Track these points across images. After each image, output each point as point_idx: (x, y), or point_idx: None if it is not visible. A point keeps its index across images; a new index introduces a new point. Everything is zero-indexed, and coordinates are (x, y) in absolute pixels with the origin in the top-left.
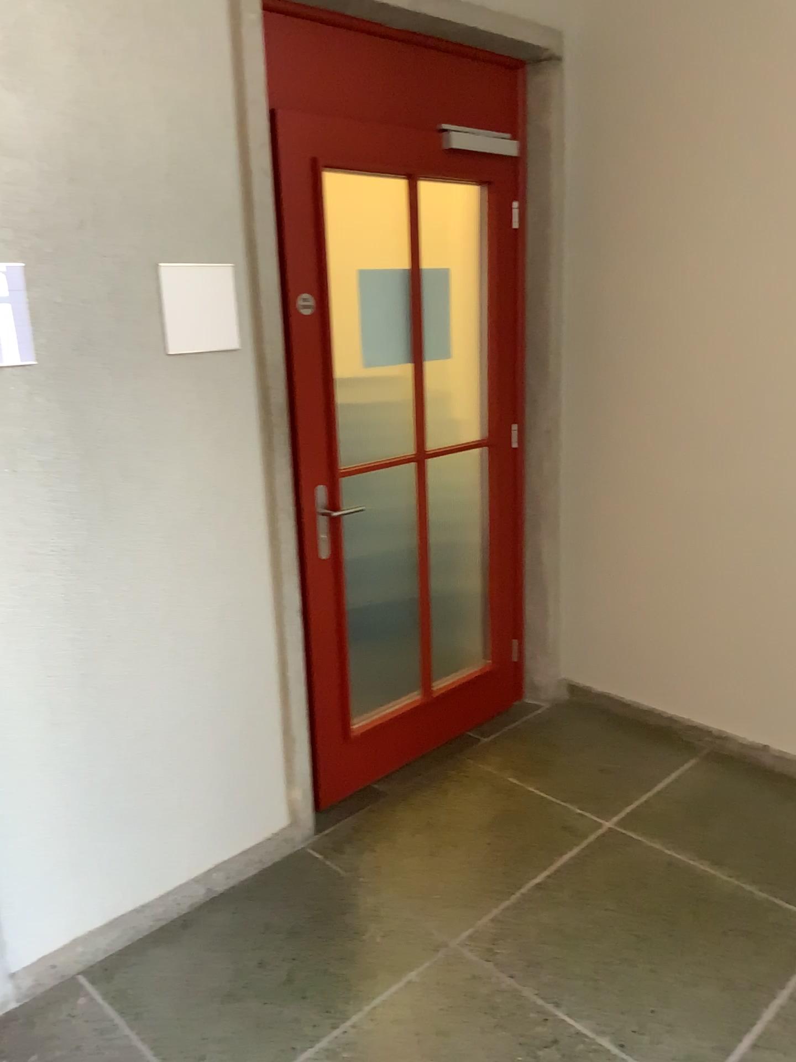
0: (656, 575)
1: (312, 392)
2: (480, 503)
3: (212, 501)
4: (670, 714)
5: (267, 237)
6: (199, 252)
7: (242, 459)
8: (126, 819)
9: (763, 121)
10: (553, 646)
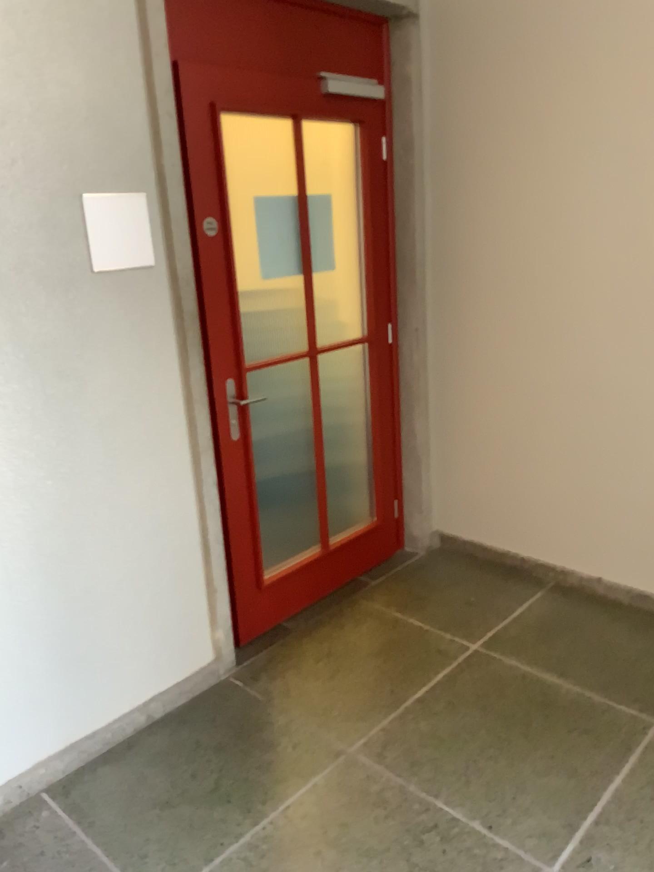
0: (508, 443)
1: (219, 301)
2: (363, 390)
3: (138, 395)
4: (523, 555)
5: (176, 171)
6: (117, 184)
7: (161, 359)
8: (77, 661)
9: (585, 65)
10: (427, 504)
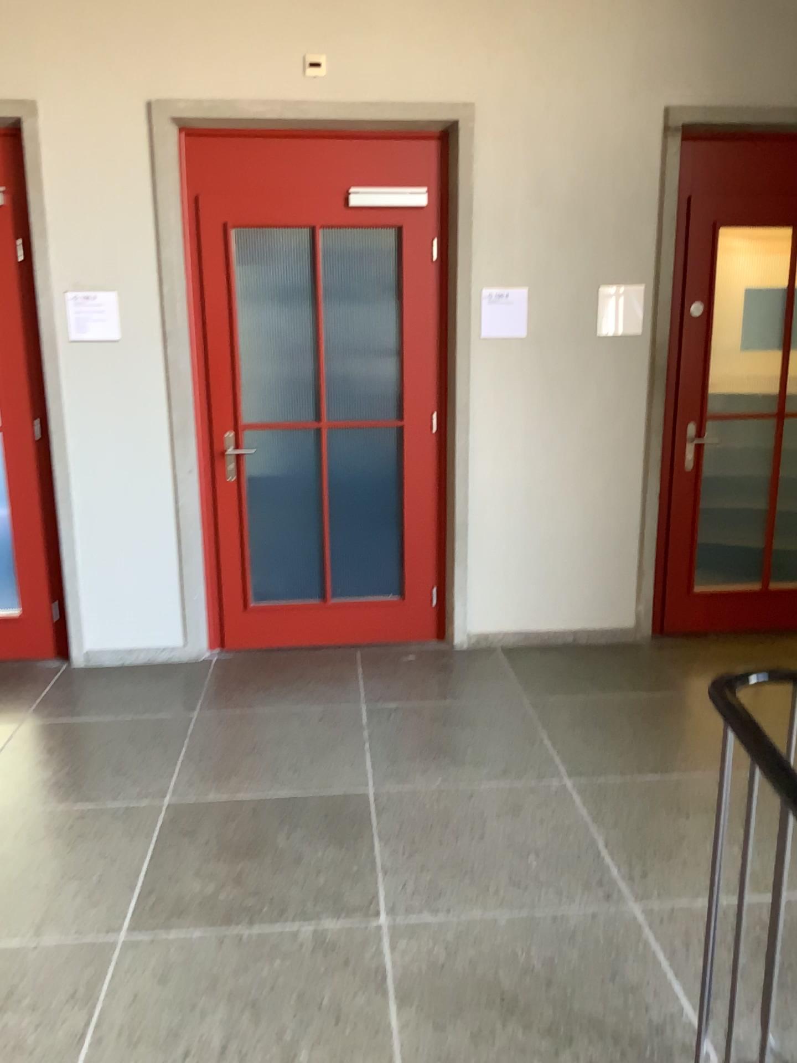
0: None
1: (692, 364)
2: None
3: (612, 419)
4: None
5: (671, 271)
6: (623, 280)
7: (634, 398)
8: (537, 580)
9: None
10: None
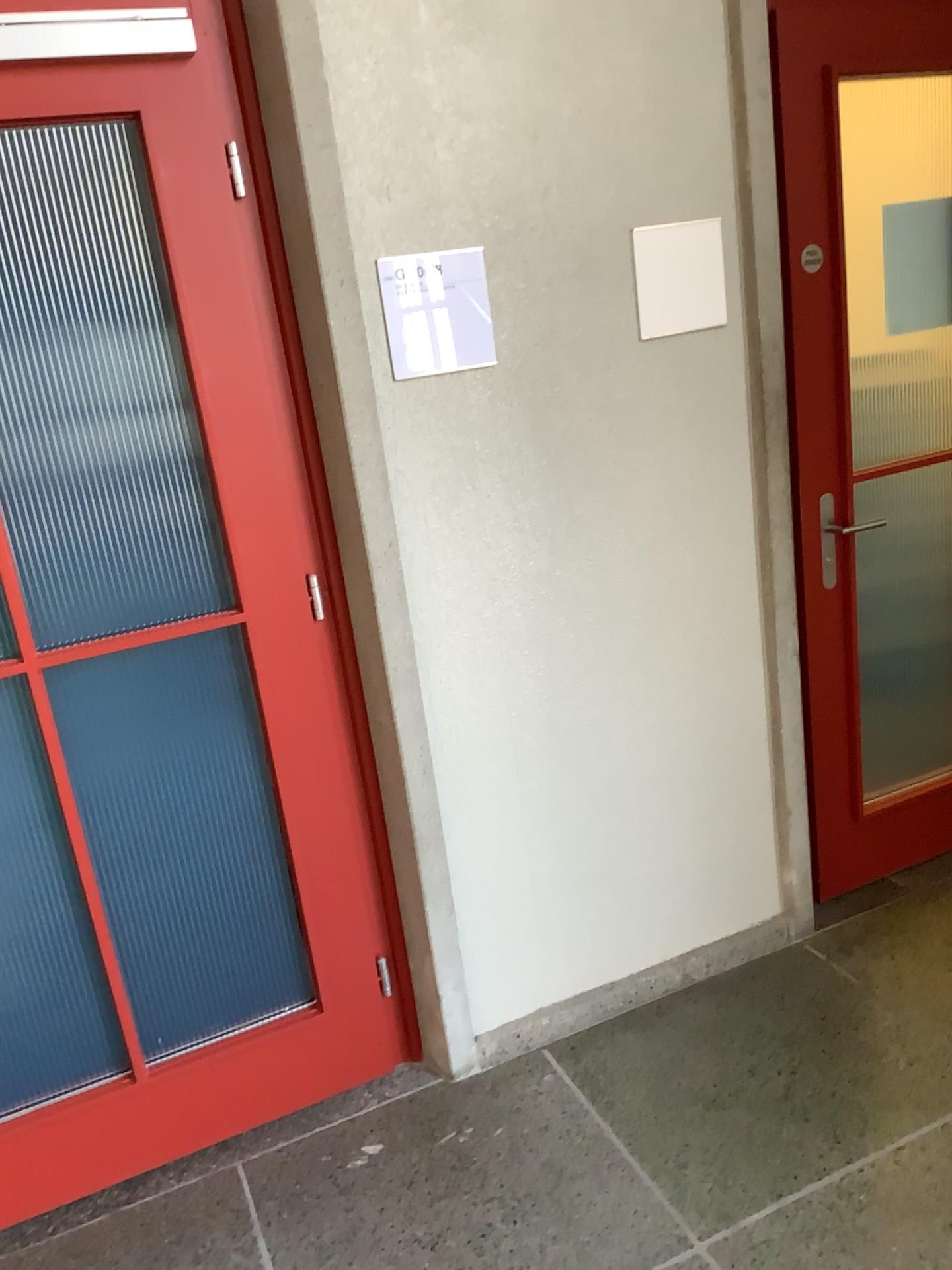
0: None
1: (817, 376)
2: None
3: (692, 517)
4: None
5: (763, 179)
6: (678, 209)
7: (728, 465)
8: (594, 884)
9: None
10: None
